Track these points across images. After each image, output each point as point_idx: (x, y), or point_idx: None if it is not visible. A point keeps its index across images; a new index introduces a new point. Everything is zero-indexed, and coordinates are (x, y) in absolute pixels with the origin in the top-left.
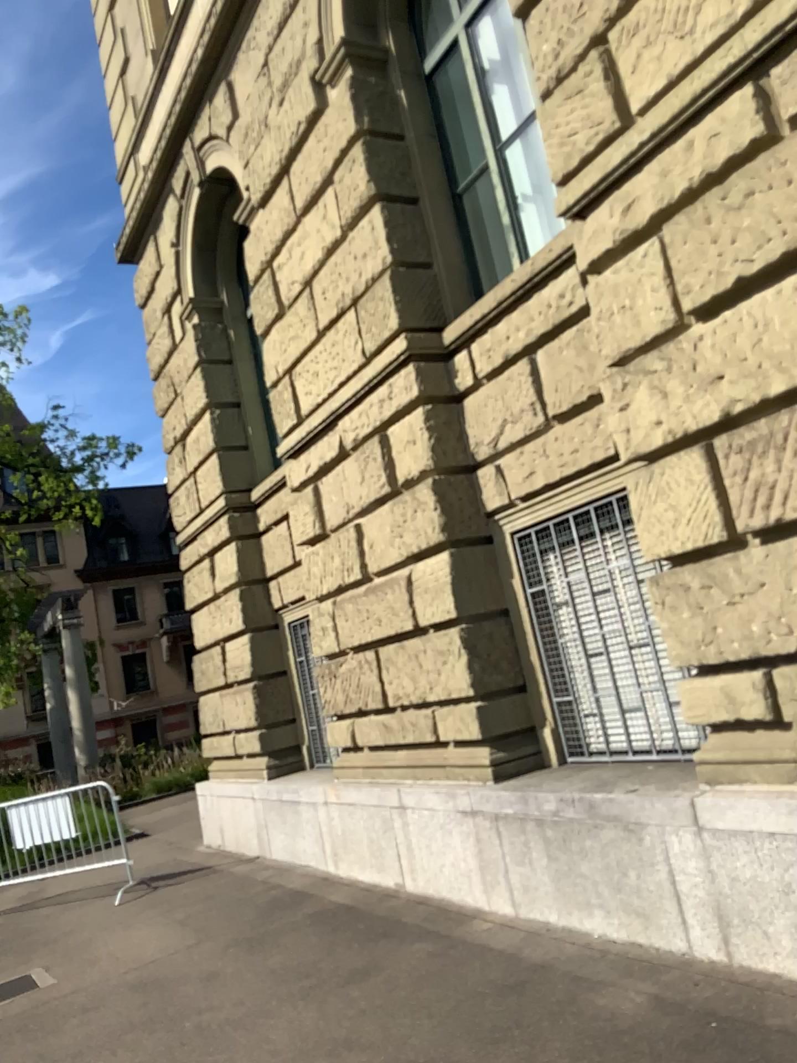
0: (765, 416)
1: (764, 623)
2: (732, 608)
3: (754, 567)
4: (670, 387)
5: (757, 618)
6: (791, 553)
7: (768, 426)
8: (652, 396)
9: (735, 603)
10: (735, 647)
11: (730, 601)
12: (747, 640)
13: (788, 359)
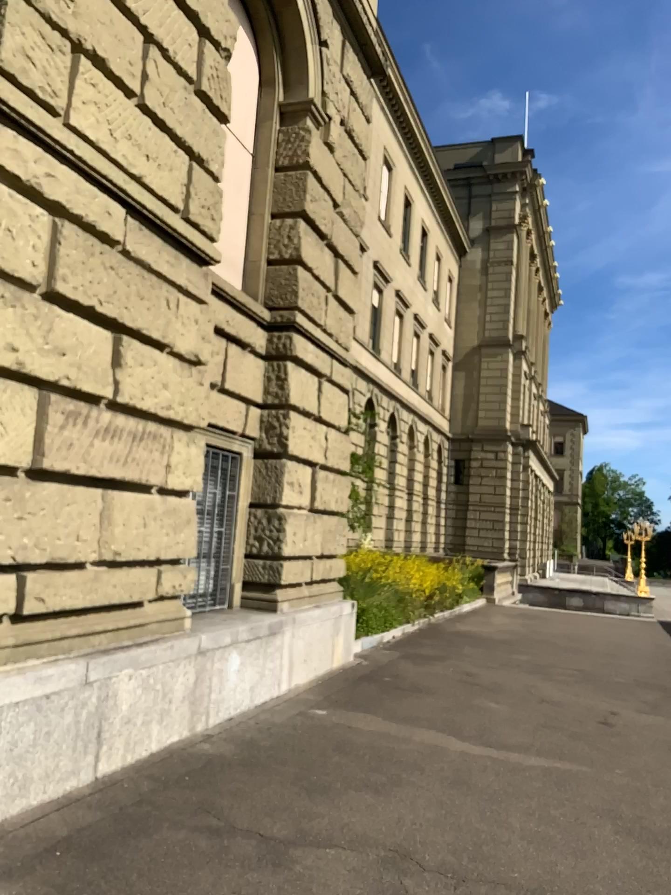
0: (78, 400)
1: (35, 539)
2: (21, 523)
3: (42, 497)
4: (35, 333)
5: (34, 534)
6: (63, 495)
7: (79, 408)
8: (21, 327)
9: (25, 519)
10: (14, 554)
11: (20, 516)
12: (22, 550)
13: (95, 375)
